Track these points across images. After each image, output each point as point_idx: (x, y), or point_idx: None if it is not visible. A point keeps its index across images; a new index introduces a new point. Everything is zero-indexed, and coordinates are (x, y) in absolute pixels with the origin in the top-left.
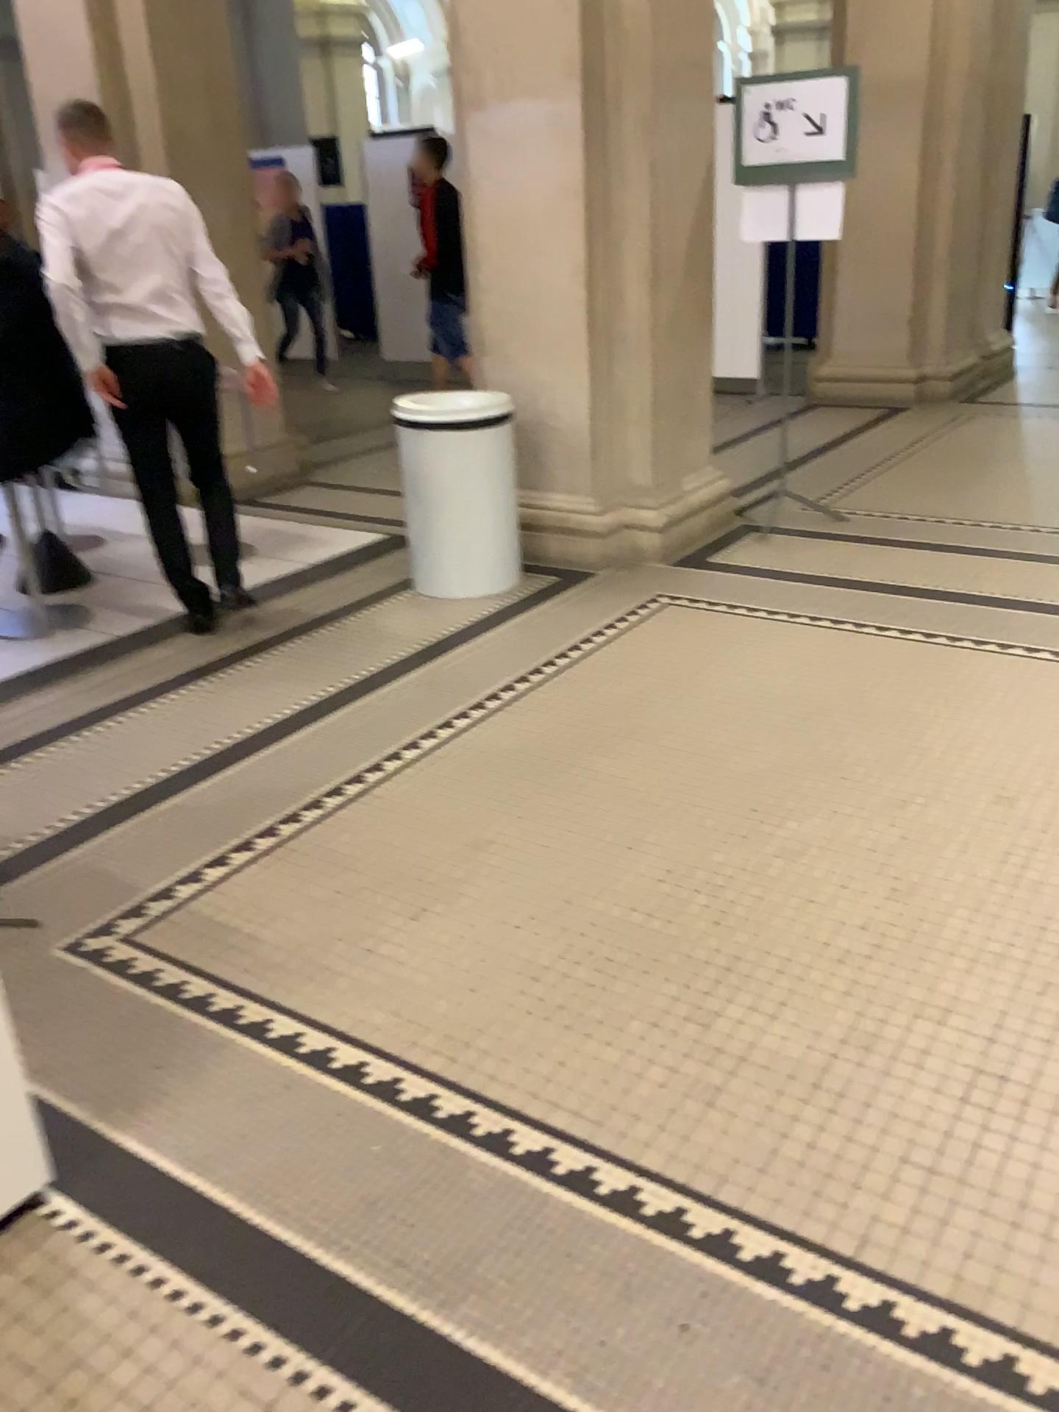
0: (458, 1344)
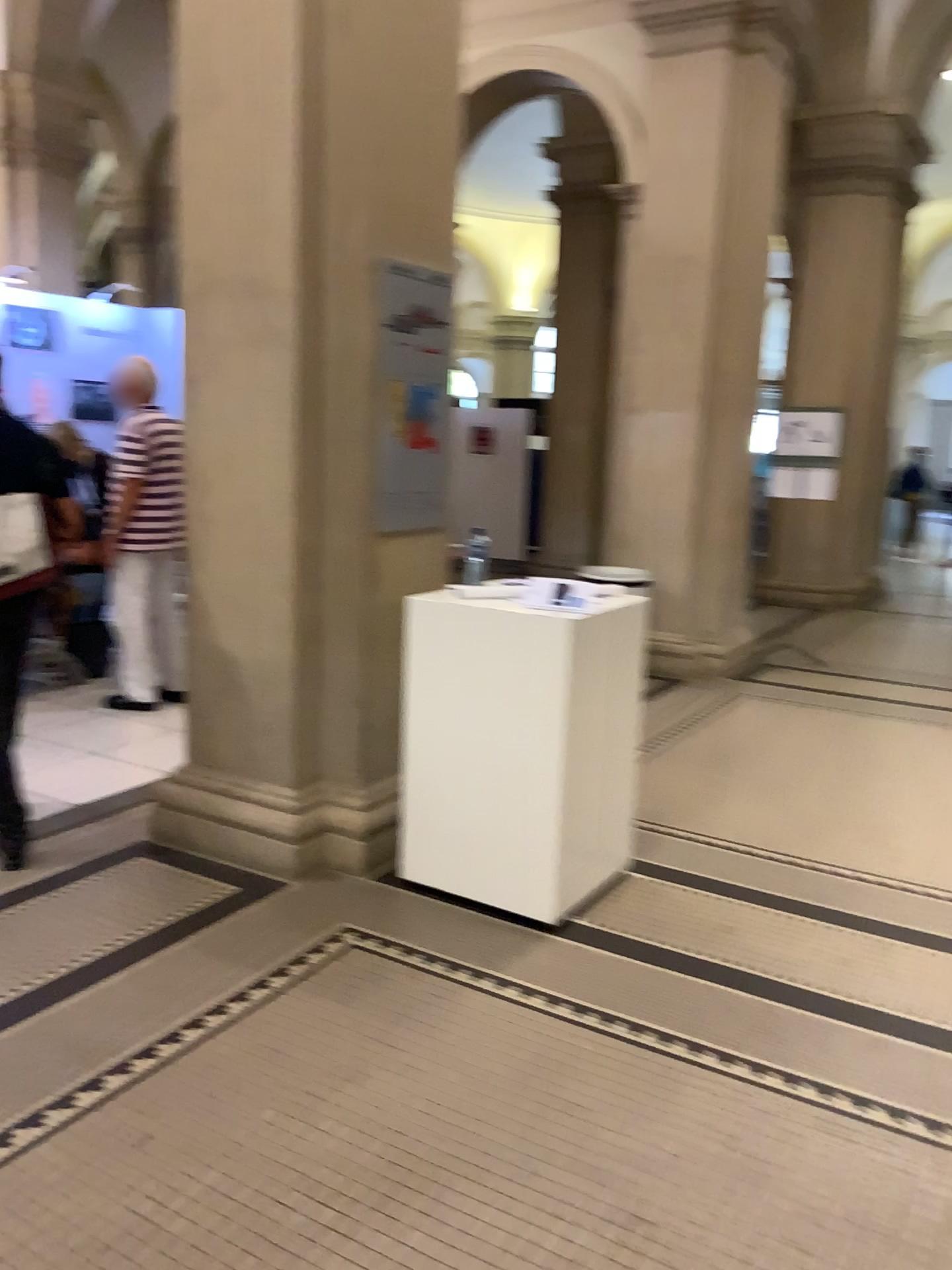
0: (840, 912)
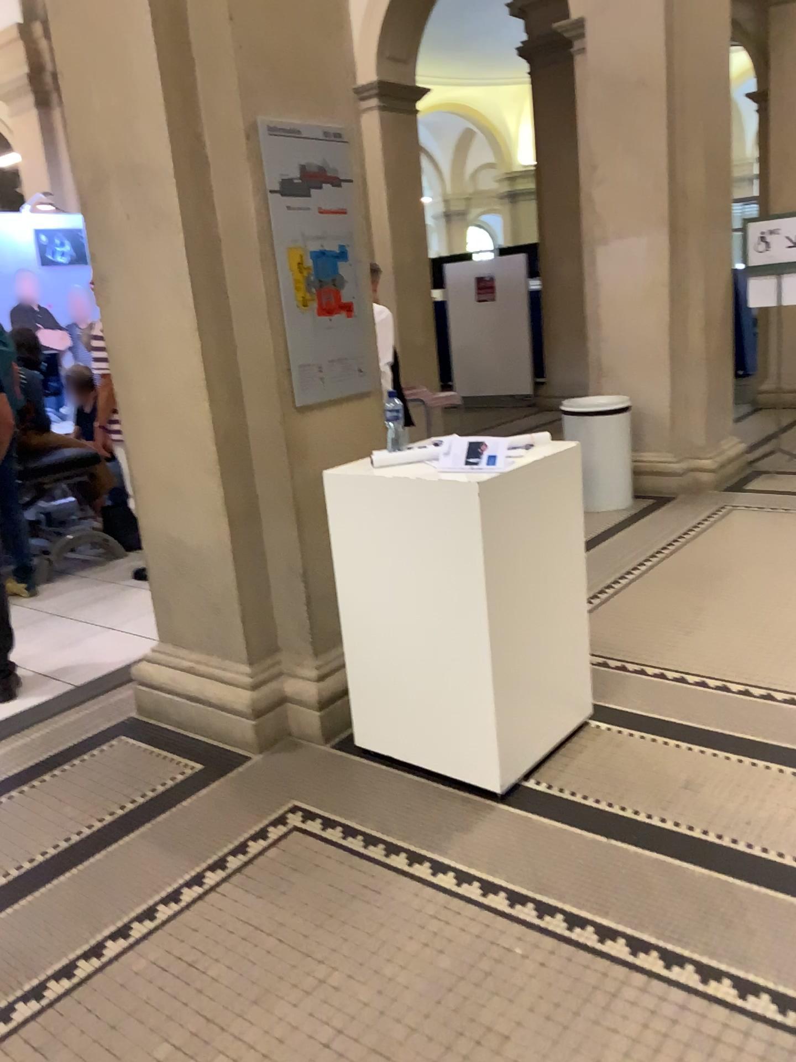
0: None
